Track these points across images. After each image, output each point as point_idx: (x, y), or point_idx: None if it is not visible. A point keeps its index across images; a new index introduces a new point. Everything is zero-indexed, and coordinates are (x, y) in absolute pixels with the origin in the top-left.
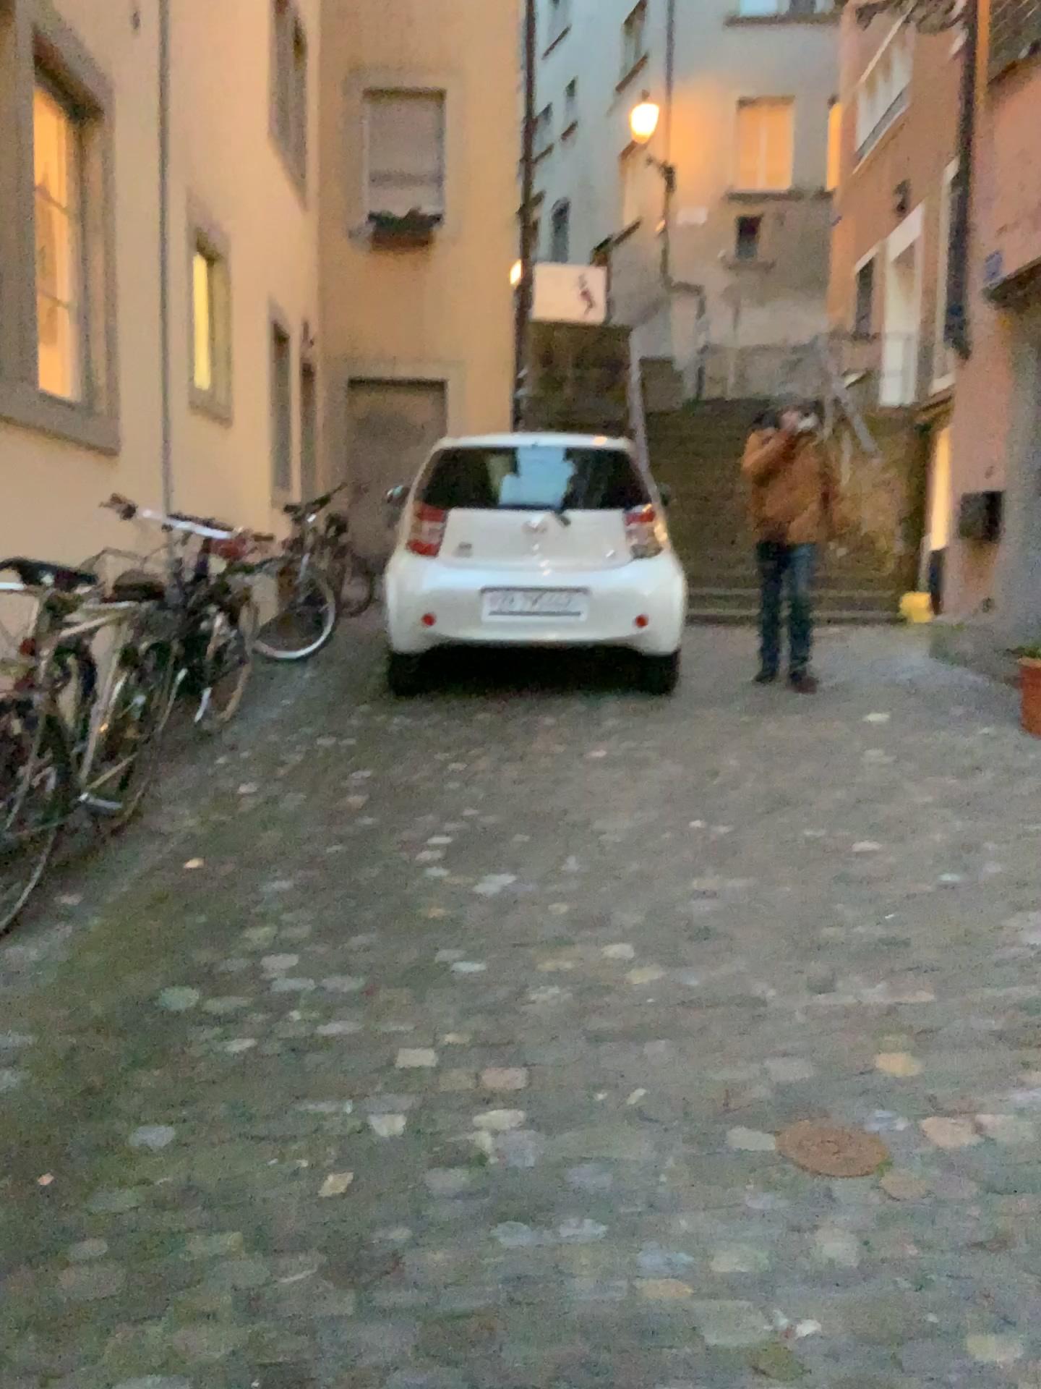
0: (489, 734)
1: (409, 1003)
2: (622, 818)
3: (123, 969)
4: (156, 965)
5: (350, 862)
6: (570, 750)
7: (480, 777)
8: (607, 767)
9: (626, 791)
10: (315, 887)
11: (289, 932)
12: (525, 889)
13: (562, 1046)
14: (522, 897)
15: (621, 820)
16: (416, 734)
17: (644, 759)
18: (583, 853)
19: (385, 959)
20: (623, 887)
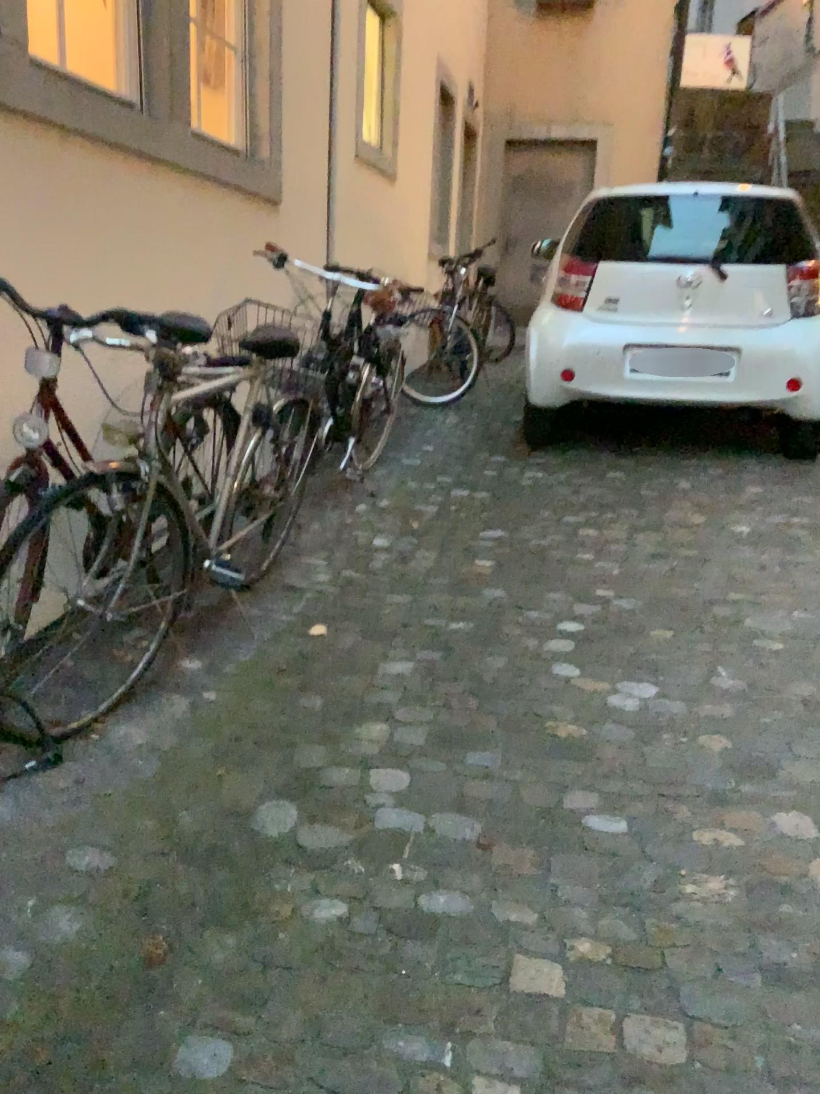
0: (624, 496)
1: (534, 874)
2: (777, 615)
3: (222, 771)
4: (258, 768)
5: (476, 646)
6: (711, 521)
7: (616, 546)
8: (753, 545)
9: (777, 578)
10: (437, 676)
11: (403, 738)
12: (671, 705)
13: (737, 993)
14: (668, 719)
15: (777, 619)
16: (550, 490)
17: (794, 540)
18: (736, 662)
19: (508, 795)
20: (790, 718)
